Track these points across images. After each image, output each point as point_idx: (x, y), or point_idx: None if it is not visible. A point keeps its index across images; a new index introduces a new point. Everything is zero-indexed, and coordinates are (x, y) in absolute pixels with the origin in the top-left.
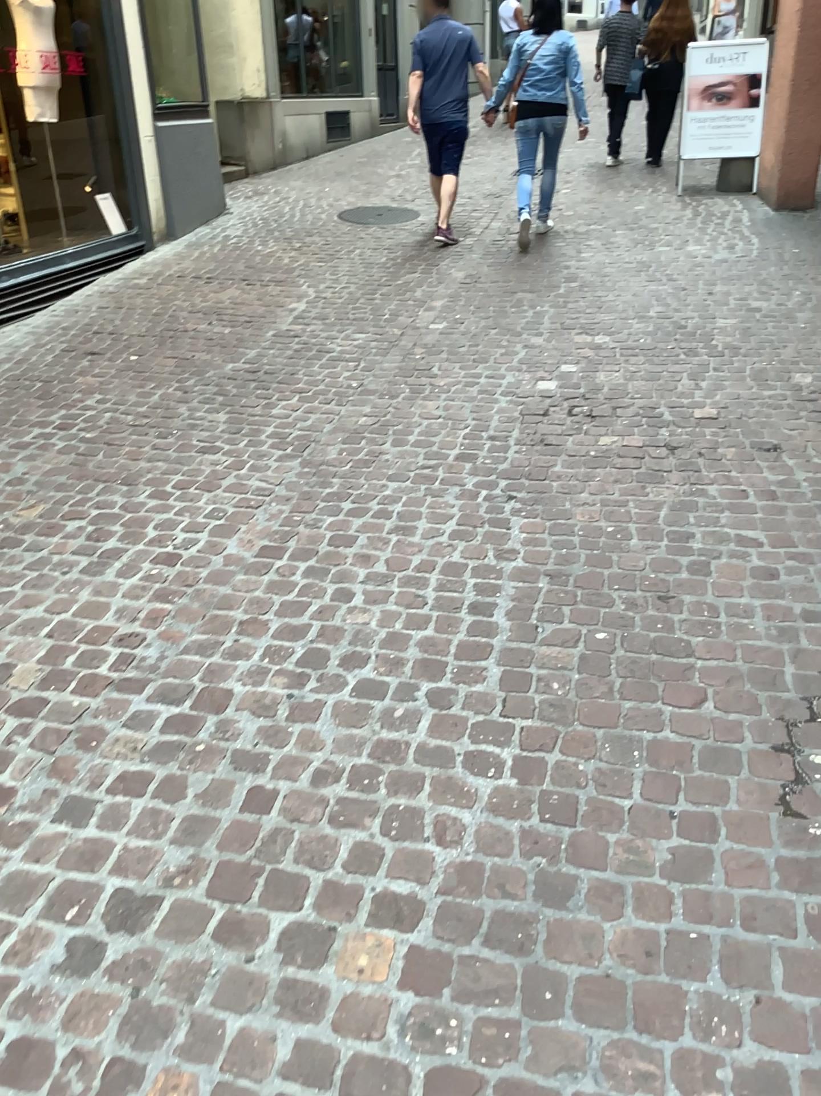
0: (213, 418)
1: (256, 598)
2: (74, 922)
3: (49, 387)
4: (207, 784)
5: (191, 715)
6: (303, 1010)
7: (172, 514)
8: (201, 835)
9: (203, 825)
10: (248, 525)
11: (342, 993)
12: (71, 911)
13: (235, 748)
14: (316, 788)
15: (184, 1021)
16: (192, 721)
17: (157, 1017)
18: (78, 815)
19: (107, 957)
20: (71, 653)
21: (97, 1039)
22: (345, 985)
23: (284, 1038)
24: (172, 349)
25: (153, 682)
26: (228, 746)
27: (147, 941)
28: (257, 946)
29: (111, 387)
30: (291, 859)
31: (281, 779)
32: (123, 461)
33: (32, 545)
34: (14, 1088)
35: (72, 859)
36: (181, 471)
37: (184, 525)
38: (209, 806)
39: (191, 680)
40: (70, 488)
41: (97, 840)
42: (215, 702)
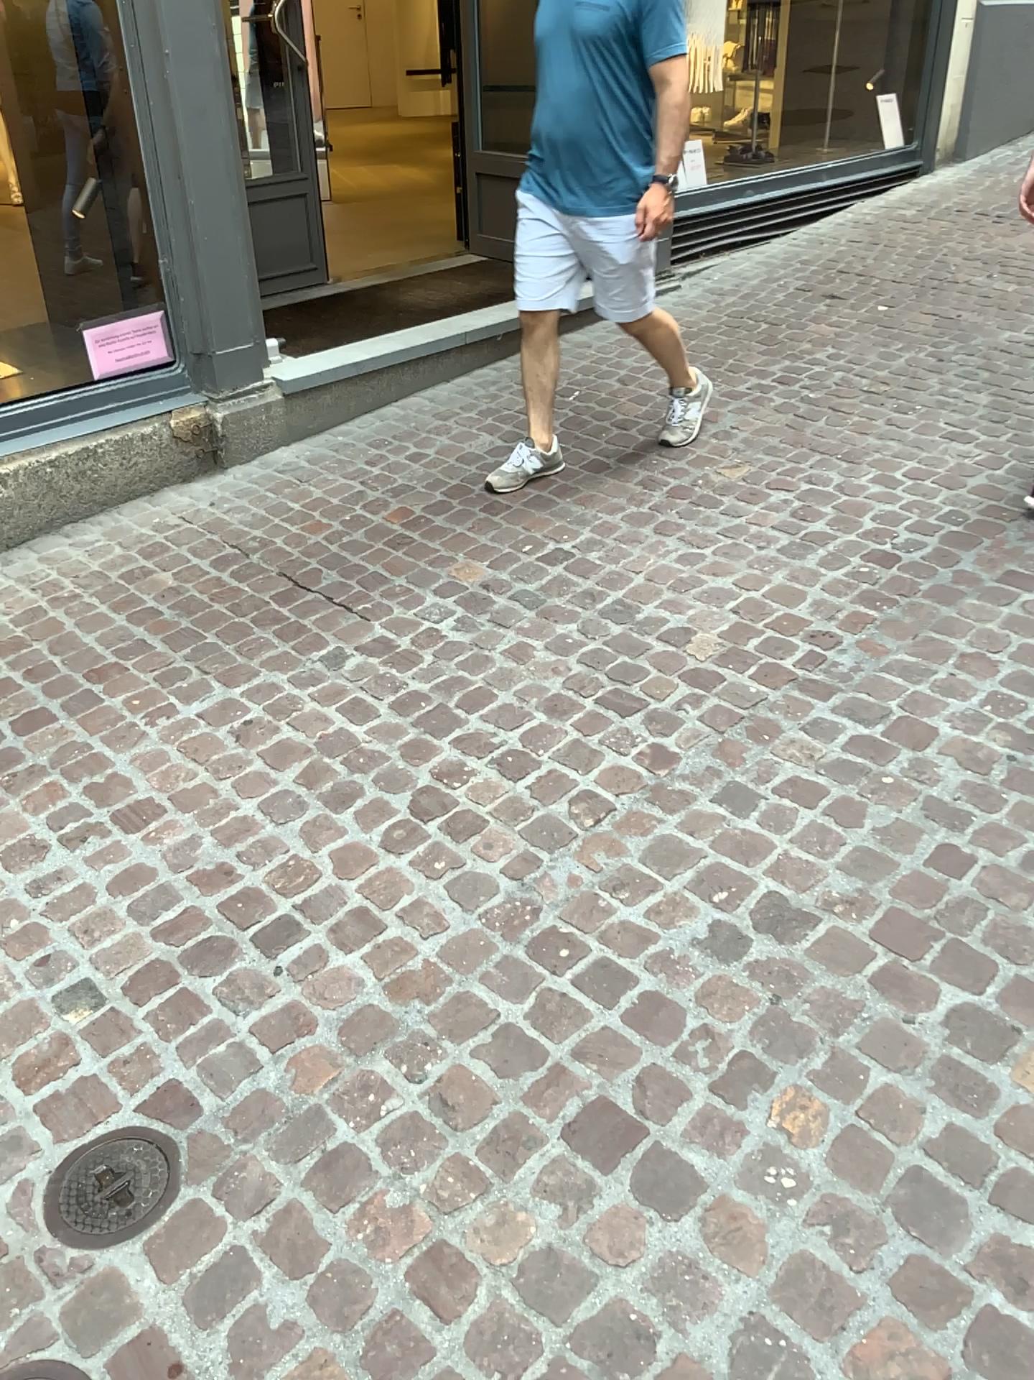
0: (971, 401)
1: (989, 632)
2: (722, 907)
3: (775, 331)
4: (890, 822)
5: (883, 742)
6: (962, 1098)
7: (898, 508)
8: (874, 873)
9: (877, 863)
10: (994, 542)
11: (1015, 1102)
12: (720, 896)
13: (930, 794)
14: (1025, 871)
15: (823, 1050)
16: (884, 748)
17: (794, 1033)
18: (740, 804)
19: (751, 954)
20: (756, 635)
21: (728, 1027)
22: (1020, 1095)
23: (934, 1116)
24: (933, 306)
25: (845, 692)
26: (922, 789)
27: (796, 956)
28: (919, 1011)
29: (848, 342)
30: (979, 937)
31: (982, 846)
32: (849, 433)
33: (731, 507)
34: (643, 1034)
35: (729, 846)
36: (919, 459)
37: (911, 524)
38: (888, 846)
39: (890, 703)
40: (782, 453)
41: (757, 837)
42: (915, 736)
